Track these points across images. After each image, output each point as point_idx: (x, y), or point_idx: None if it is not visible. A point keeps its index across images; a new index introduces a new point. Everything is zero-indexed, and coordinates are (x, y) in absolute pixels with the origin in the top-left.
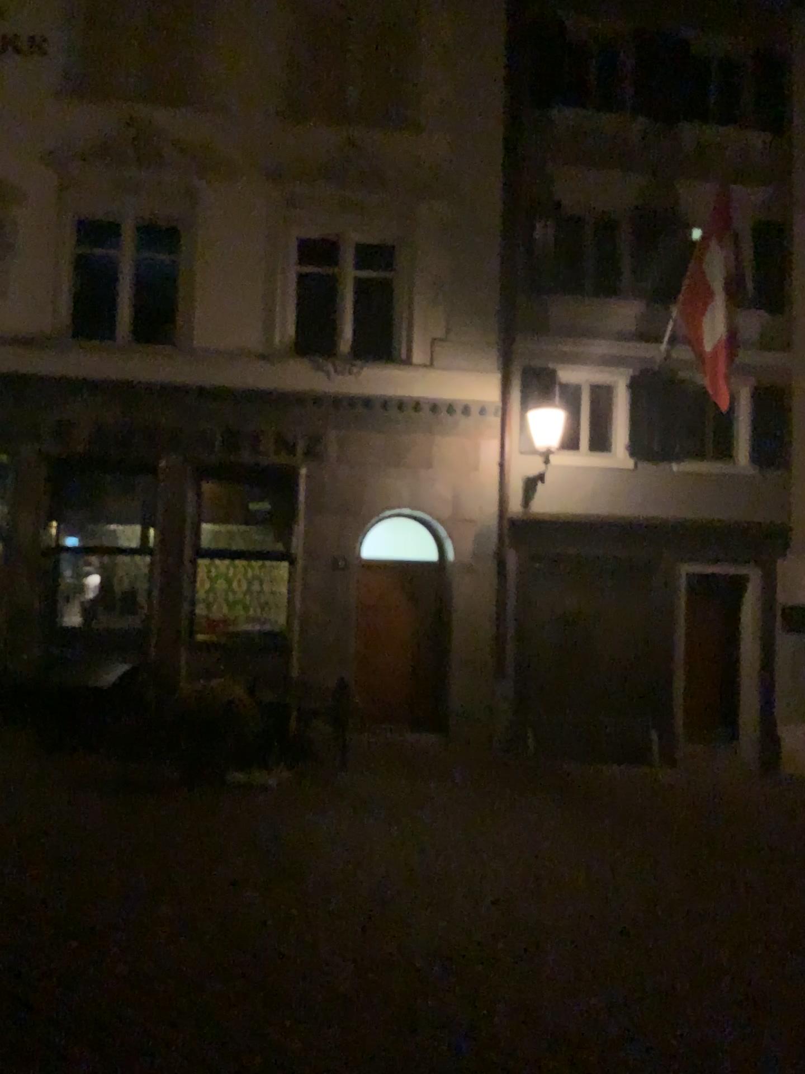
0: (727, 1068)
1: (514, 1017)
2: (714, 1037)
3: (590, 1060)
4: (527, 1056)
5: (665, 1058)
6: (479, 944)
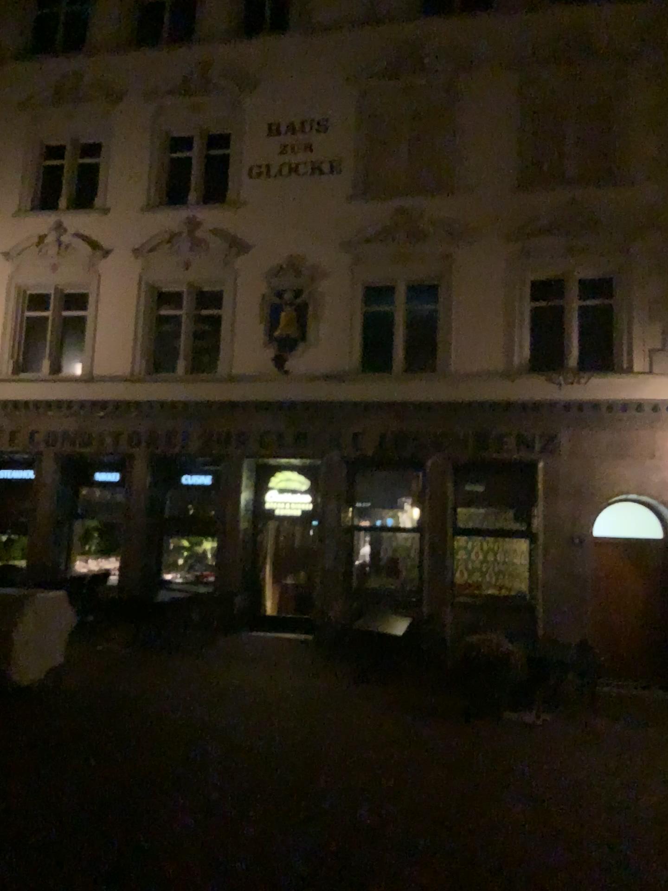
0: None
1: None
2: None
3: None
4: None
5: None
6: None
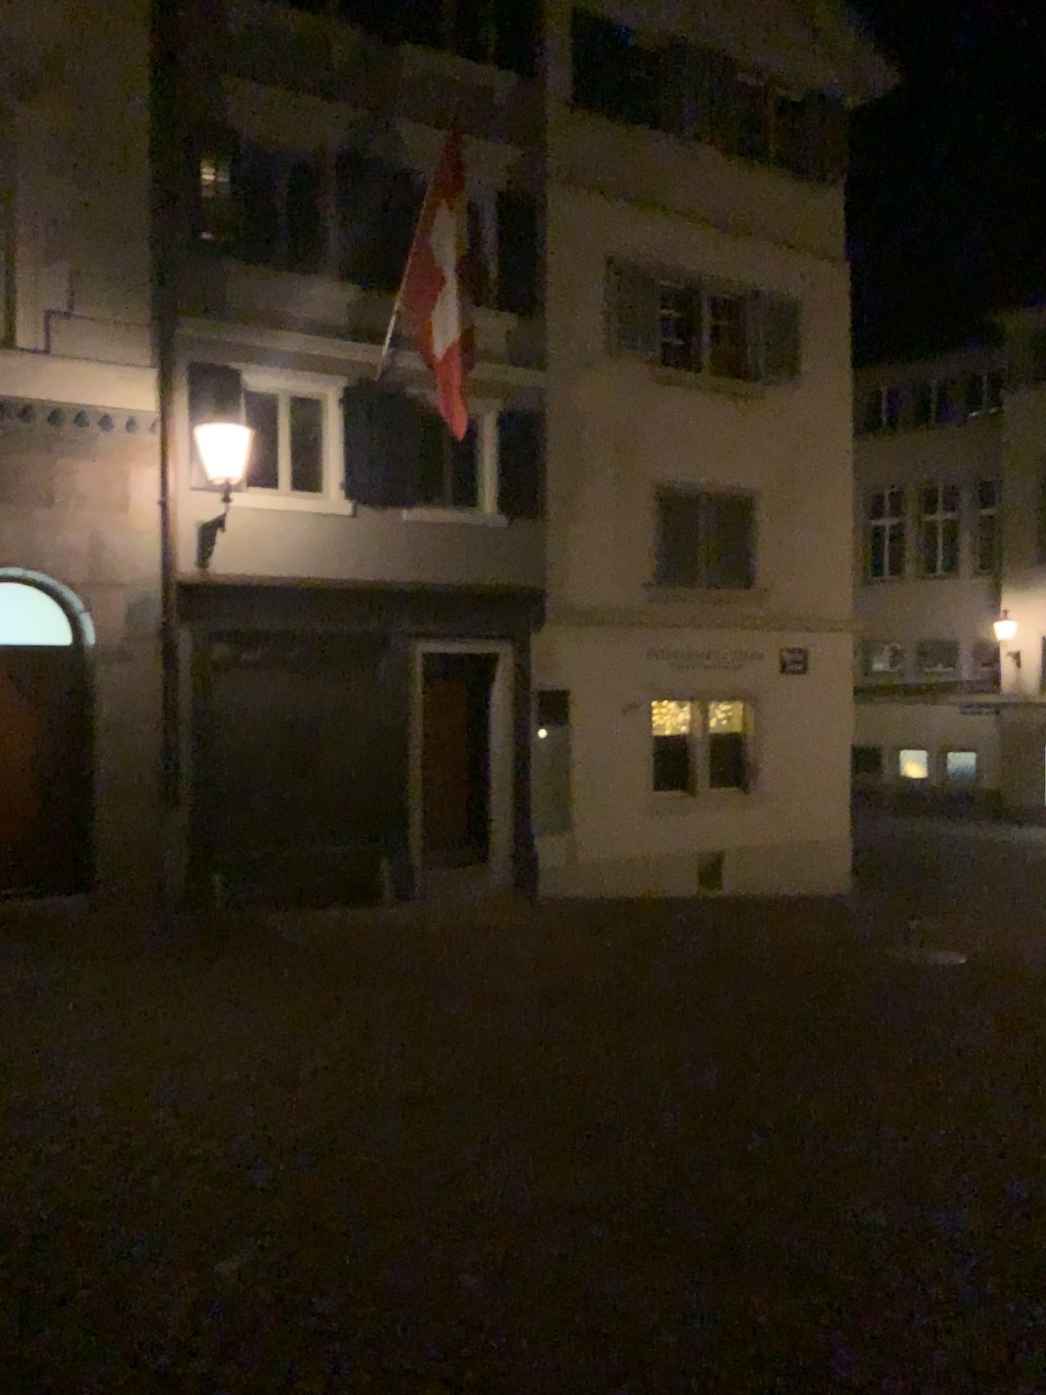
0: (401, 1330)
1: (87, 1324)
2: (389, 1287)
3: (197, 1369)
4: (93, 1386)
5: (314, 1337)
6: (56, 1210)
